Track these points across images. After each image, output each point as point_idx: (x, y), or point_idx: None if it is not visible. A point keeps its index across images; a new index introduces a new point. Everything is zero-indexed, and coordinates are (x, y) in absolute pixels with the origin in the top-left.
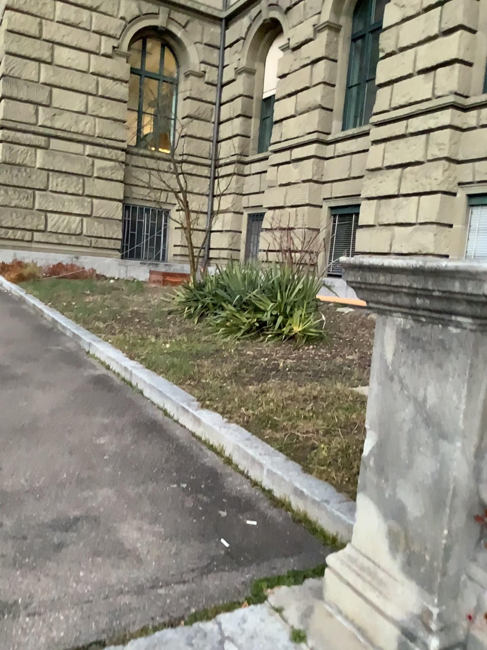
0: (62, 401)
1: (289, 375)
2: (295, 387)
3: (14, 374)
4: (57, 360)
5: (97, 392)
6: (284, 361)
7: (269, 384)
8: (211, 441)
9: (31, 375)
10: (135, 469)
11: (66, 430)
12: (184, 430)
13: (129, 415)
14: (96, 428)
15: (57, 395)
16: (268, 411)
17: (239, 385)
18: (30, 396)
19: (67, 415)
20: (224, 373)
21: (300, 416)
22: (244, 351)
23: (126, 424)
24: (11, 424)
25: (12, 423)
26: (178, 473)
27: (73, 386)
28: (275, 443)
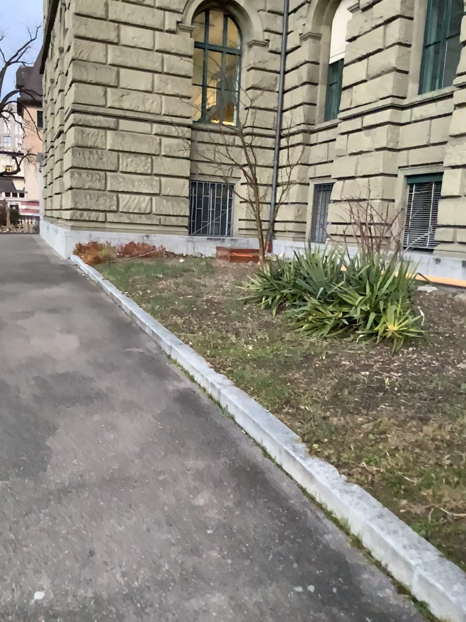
0: (151, 434)
1: (403, 402)
2: (418, 425)
3: (97, 394)
4: (139, 371)
5: (186, 420)
6: (390, 378)
7: (384, 418)
8: (331, 510)
9: (115, 396)
10: (247, 559)
11: (160, 486)
12: (293, 483)
13: (225, 458)
14: (193, 482)
15: (144, 425)
16: (396, 468)
17: (346, 417)
18: (116, 428)
19: (159, 459)
20: (325, 397)
21: (438, 478)
22: (339, 360)
23: (225, 474)
24: (99, 475)
25: (100, 473)
26: (301, 567)
27: (160, 411)
28: (418, 525)
